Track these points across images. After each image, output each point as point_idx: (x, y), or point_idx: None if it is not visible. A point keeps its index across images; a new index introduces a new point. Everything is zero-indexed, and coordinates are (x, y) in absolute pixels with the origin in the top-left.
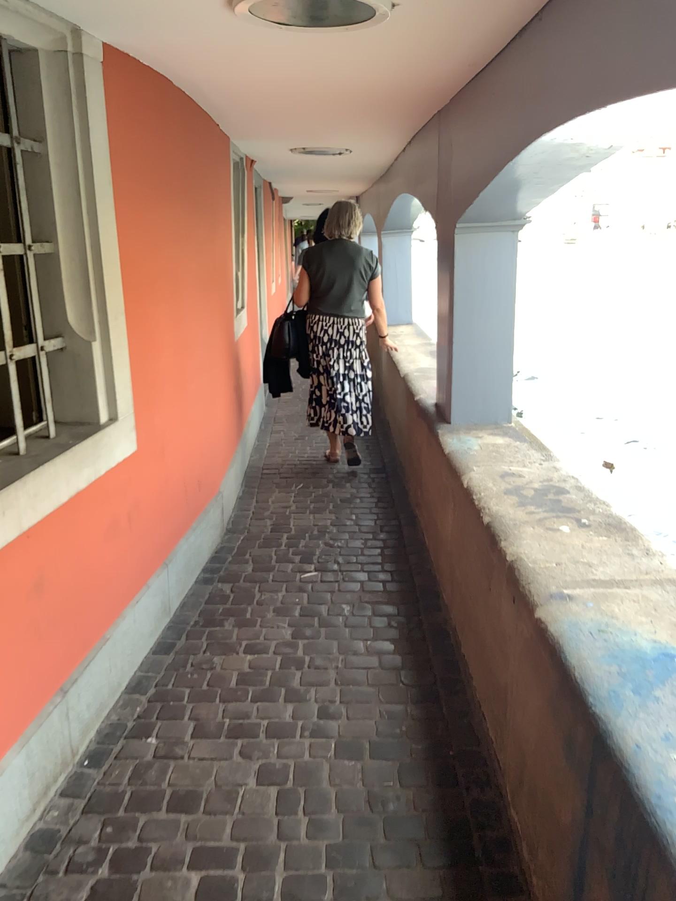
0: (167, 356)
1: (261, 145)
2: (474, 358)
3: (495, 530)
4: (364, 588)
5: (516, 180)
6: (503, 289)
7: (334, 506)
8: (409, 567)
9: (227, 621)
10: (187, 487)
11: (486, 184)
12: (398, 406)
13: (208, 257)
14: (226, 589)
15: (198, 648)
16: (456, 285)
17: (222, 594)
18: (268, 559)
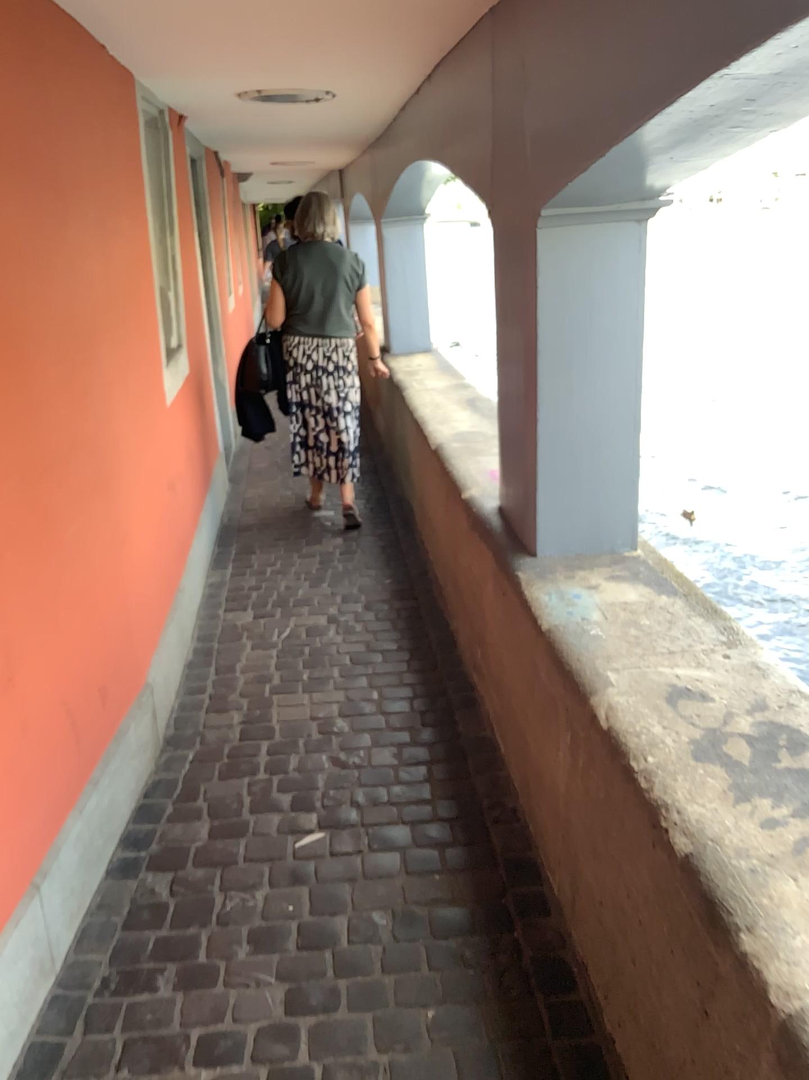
0: (10, 494)
1: (188, 85)
2: (575, 448)
3: (710, 890)
4: (408, 865)
5: (696, 124)
6: (621, 326)
7: (342, 677)
8: (478, 807)
9: (164, 977)
10: (80, 711)
11: (624, 135)
12: (430, 496)
13: (94, 285)
14: (164, 887)
15: (105, 1065)
16: (542, 324)
17: (156, 900)
18: (237, 803)
